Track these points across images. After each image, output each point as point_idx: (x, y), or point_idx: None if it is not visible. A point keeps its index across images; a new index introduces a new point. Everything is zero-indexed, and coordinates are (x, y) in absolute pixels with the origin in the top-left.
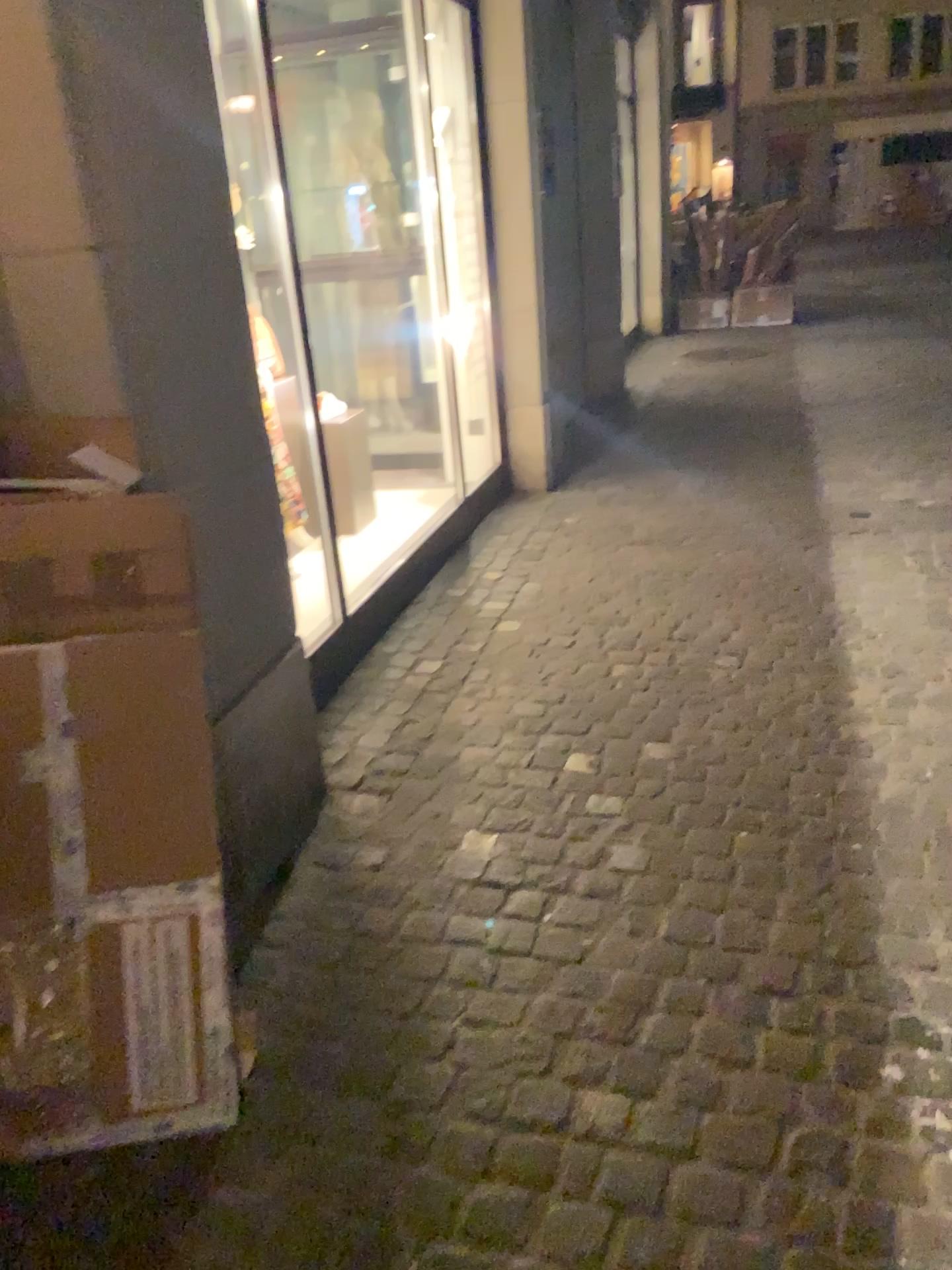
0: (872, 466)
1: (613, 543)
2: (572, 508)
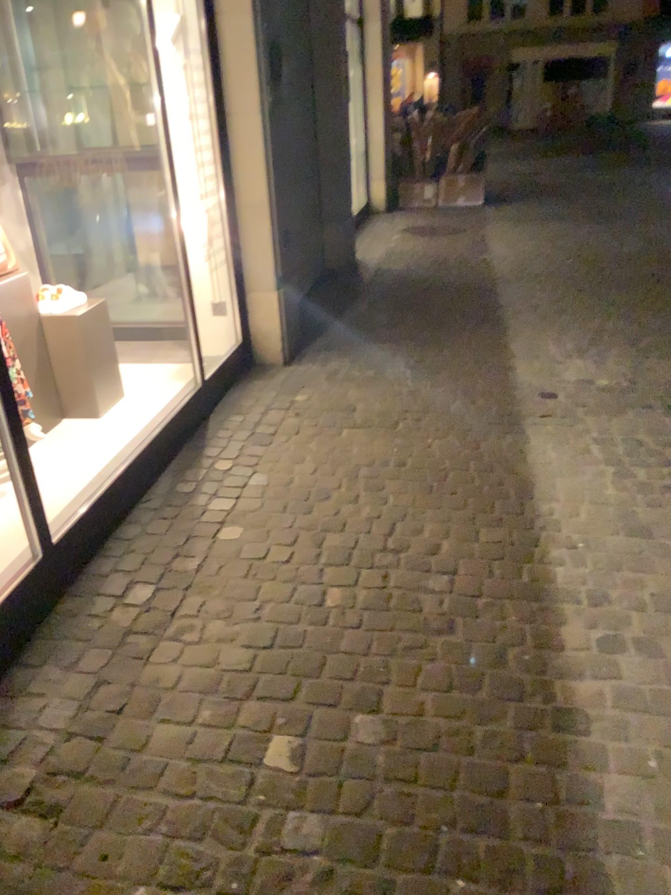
0: (556, 347)
1: (334, 432)
2: (301, 390)
